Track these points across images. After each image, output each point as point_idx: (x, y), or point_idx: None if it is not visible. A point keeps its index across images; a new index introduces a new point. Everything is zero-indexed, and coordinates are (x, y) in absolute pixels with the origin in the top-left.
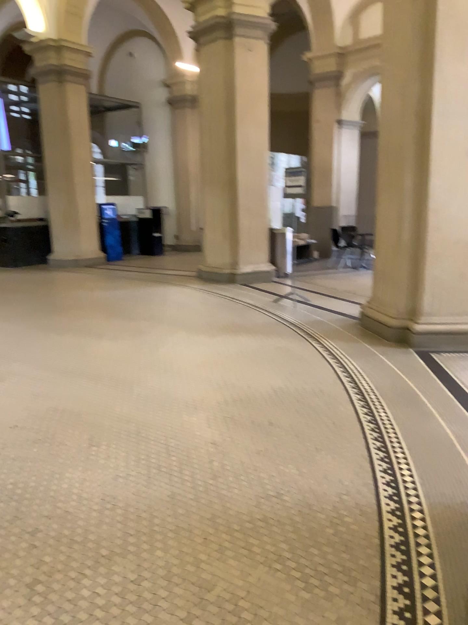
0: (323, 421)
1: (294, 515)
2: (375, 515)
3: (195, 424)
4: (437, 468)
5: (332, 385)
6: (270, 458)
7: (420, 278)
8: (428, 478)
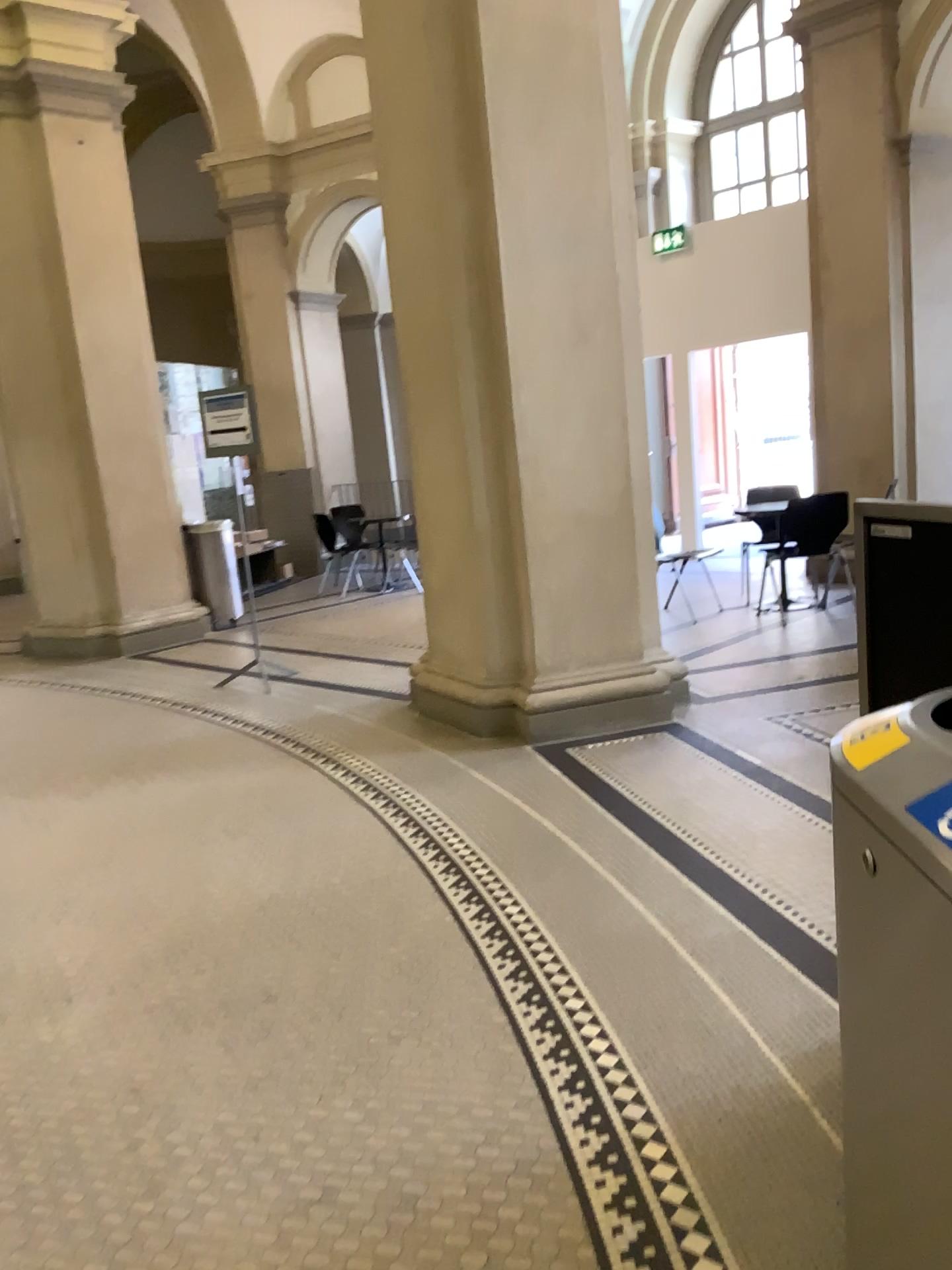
0: (389, 957)
1: (377, 1239)
2: (567, 1181)
3: (76, 1042)
4: (660, 1017)
5: (389, 863)
6: (286, 1091)
7: (525, 599)
8: (651, 1048)
